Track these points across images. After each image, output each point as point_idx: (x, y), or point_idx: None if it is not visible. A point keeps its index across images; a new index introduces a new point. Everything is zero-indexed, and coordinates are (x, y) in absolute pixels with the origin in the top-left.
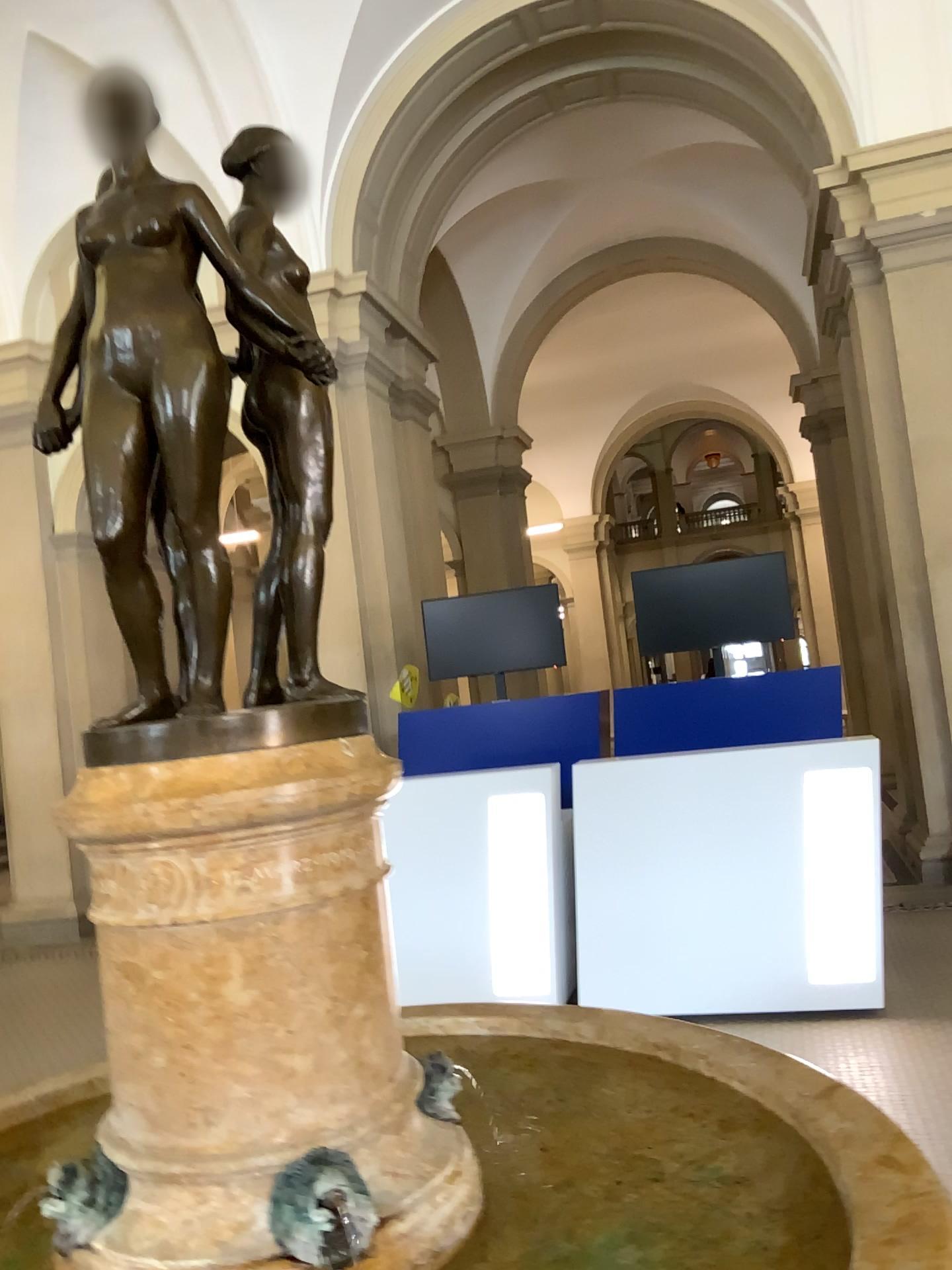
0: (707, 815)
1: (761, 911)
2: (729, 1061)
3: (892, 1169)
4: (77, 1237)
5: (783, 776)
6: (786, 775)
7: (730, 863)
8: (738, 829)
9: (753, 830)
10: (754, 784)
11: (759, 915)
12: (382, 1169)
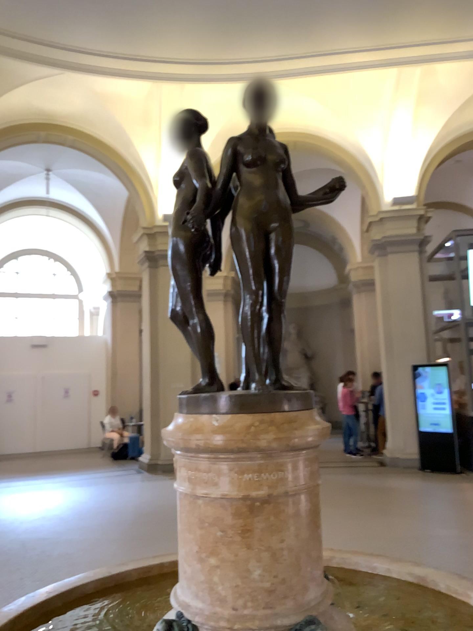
0: None
1: None
2: None
3: None
4: None
5: None
6: None
7: None
8: None
9: None
10: None
11: None
12: None
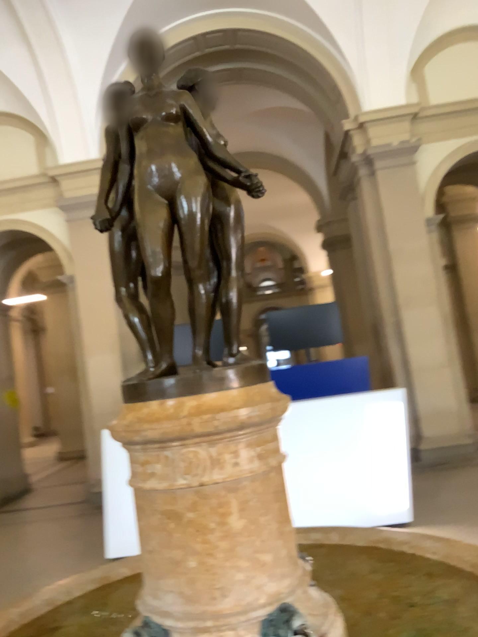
0: (323, 430)
1: (351, 477)
2: (421, 543)
3: None
4: None
5: (360, 408)
6: (361, 408)
7: (336, 453)
8: (339, 436)
9: (346, 436)
10: (346, 413)
11: (350, 479)
12: (305, 612)
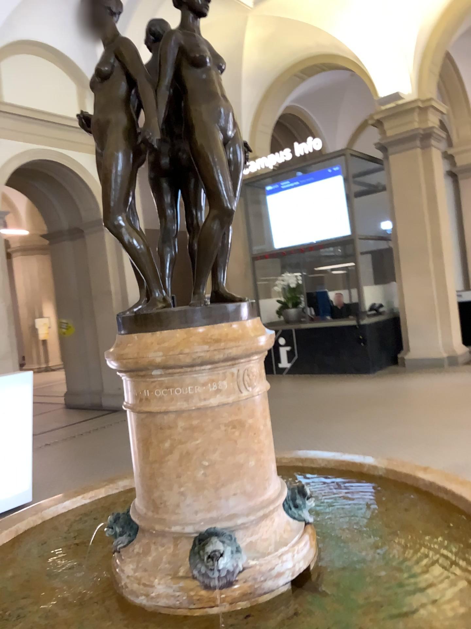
0: None
1: None
2: None
3: (329, 453)
4: (236, 566)
5: None
6: None
7: None
8: None
9: None
10: None
11: None
12: None
